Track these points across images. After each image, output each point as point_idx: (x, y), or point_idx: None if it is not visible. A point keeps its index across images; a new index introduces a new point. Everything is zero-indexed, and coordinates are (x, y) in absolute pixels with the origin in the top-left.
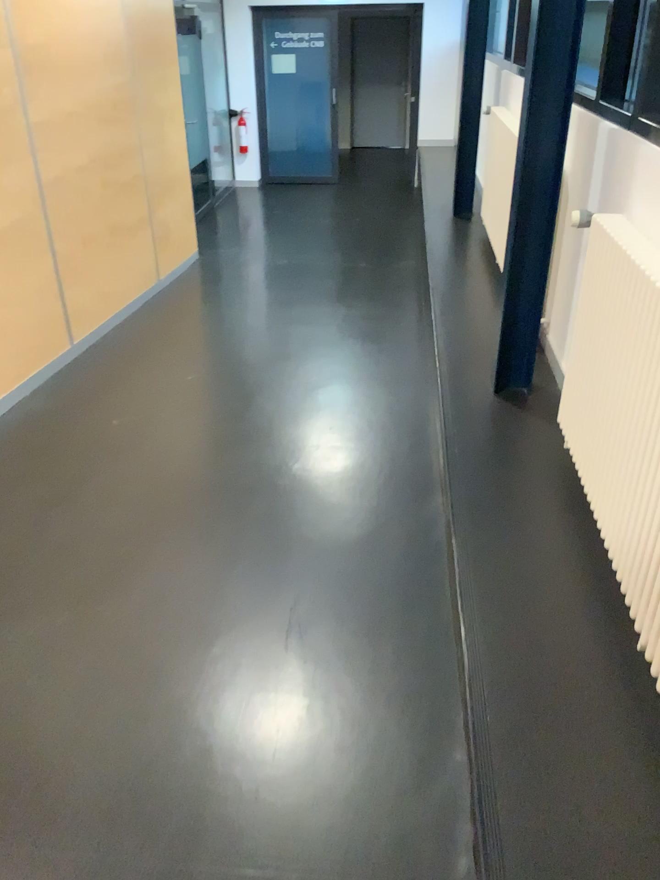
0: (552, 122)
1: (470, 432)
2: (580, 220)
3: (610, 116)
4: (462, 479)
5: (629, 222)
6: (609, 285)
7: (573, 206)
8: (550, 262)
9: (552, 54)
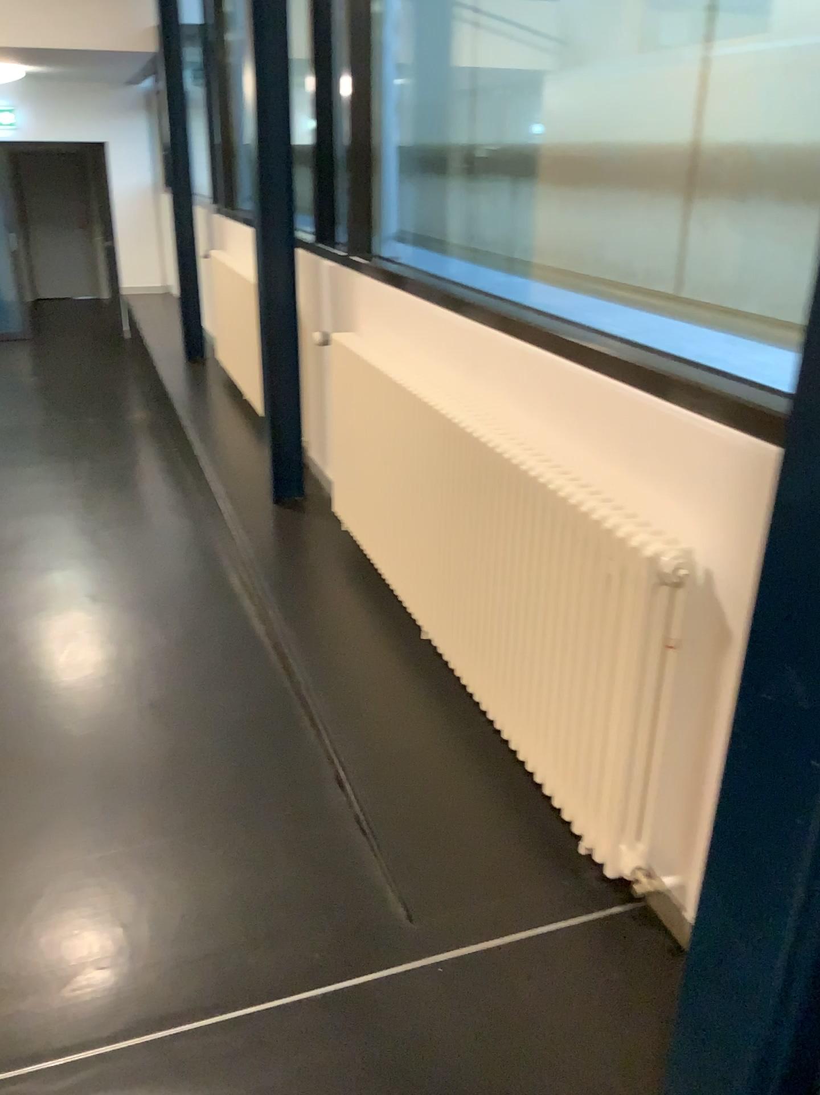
0: (284, 266)
1: (260, 538)
2: (321, 344)
3: (329, 259)
4: (264, 573)
5: (359, 340)
6: (354, 388)
7: (313, 334)
8: (301, 384)
9: (274, 211)
